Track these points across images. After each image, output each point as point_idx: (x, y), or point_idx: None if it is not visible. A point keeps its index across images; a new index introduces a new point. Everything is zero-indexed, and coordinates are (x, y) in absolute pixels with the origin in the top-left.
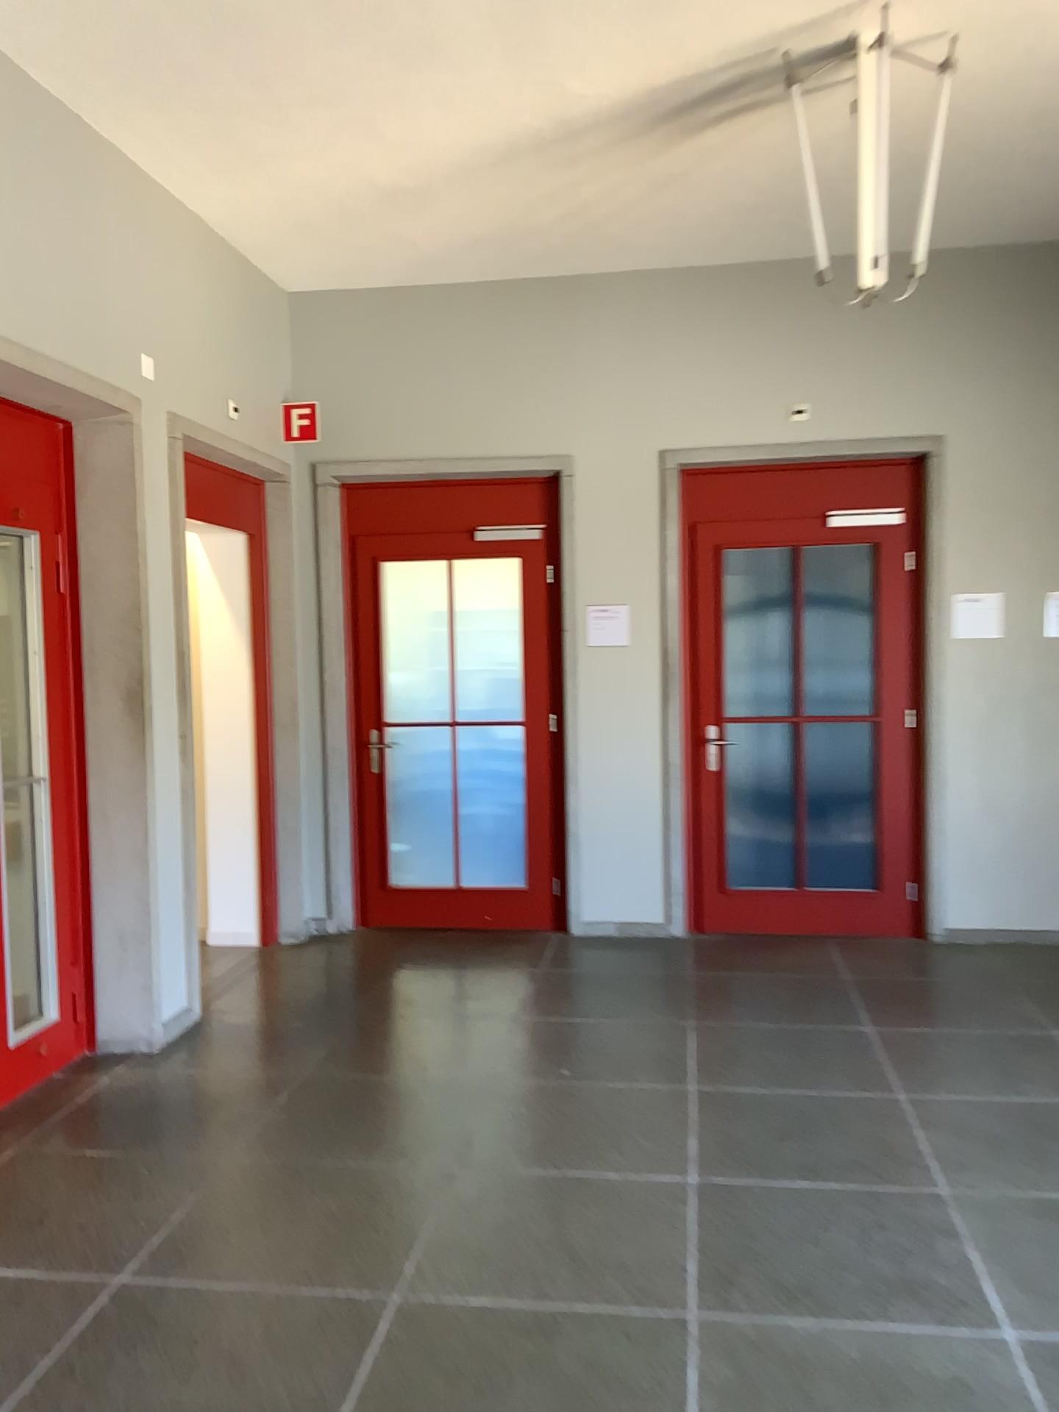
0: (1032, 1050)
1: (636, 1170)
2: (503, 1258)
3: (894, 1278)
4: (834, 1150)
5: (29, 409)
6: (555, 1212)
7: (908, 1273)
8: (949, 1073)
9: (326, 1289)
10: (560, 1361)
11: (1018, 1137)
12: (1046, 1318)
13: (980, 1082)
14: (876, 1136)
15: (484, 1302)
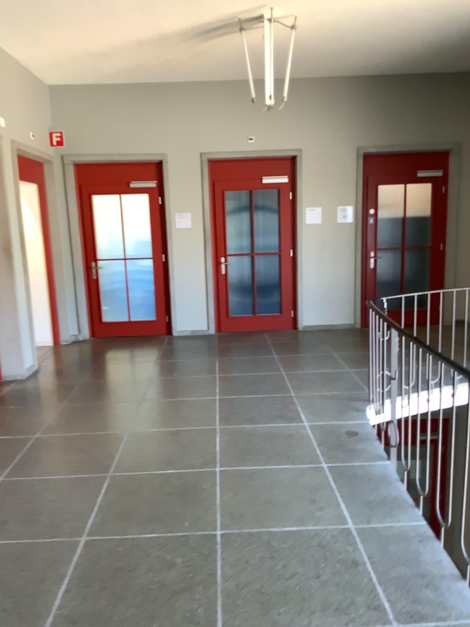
0: (326, 358)
1: (200, 396)
2: (159, 419)
3: (276, 414)
4: (261, 387)
5: None
6: (174, 408)
7: (280, 413)
8: (299, 366)
9: (105, 431)
10: (179, 440)
11: (317, 380)
12: (317, 419)
13: (308, 367)
14: (274, 383)
15: (155, 429)
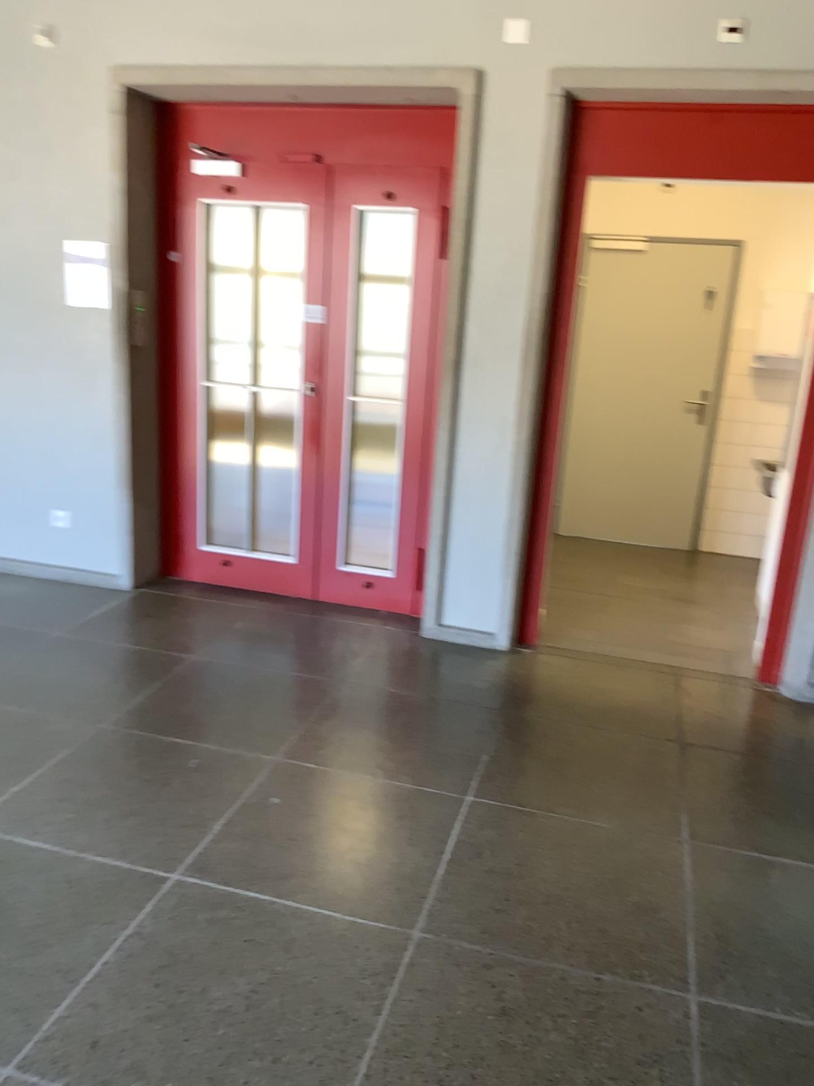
0: None
1: None
2: None
3: None
4: None
5: (400, 107)
6: None
7: None
8: None
9: None
10: None
11: None
12: None
13: None
14: None
15: None
